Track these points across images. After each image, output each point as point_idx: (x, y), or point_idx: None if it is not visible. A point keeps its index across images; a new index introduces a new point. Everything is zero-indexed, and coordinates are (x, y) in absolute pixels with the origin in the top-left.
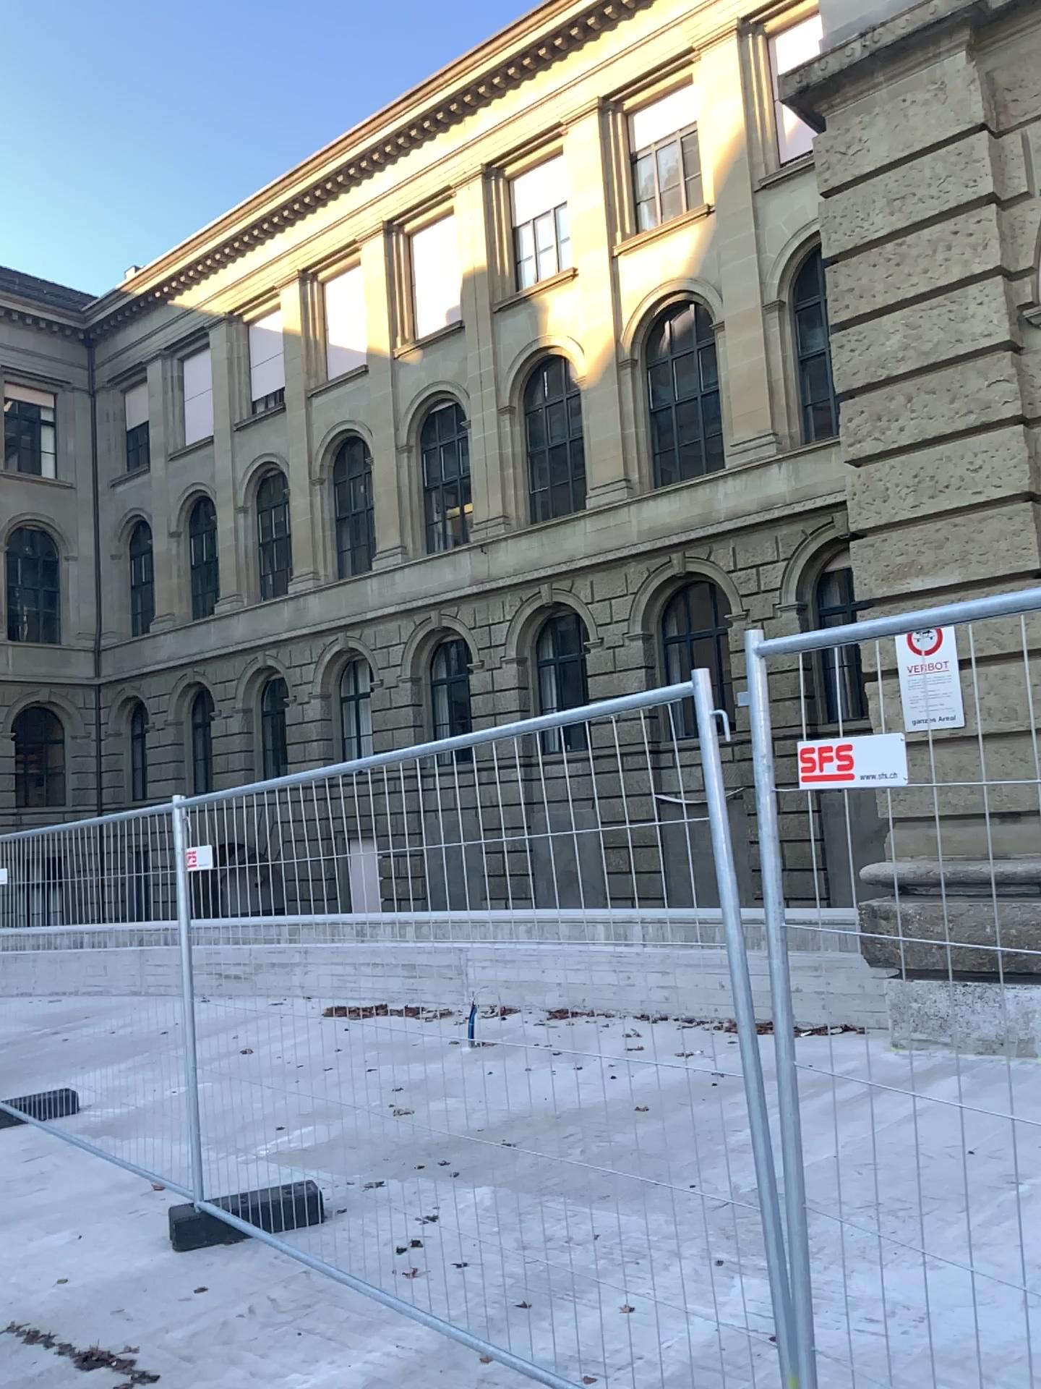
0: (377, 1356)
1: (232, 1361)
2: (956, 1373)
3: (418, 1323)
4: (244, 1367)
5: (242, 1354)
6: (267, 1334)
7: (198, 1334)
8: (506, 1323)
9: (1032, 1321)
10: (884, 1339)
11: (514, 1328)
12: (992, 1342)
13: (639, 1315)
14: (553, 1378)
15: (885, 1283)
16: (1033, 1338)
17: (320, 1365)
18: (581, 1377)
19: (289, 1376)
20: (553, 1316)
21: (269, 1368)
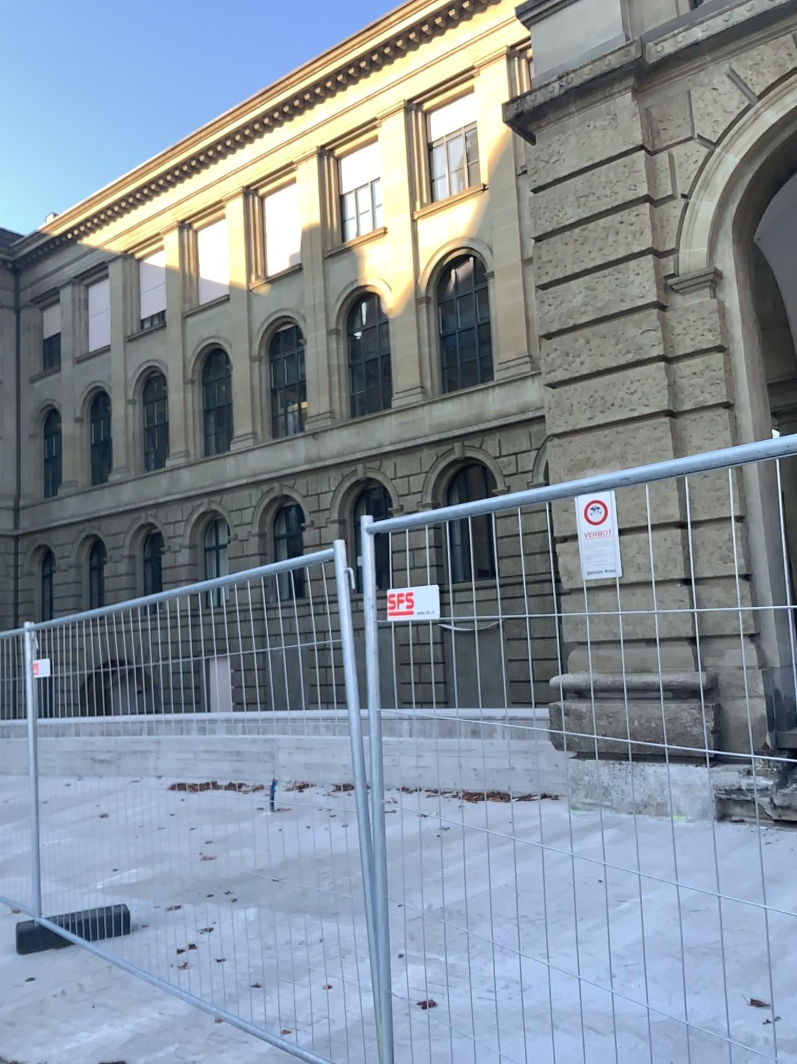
0: (141, 1022)
1: (38, 1028)
2: (533, 1025)
3: (176, 1000)
4: (45, 1031)
5: (46, 1023)
6: (67, 1009)
7: (17, 1010)
8: (238, 1000)
9: (598, 992)
10: (493, 1005)
11: (243, 1002)
12: (565, 1006)
13: (332, 993)
14: (261, 1034)
15: (506, 968)
16: (595, 1002)
17: (100, 1029)
18: (281, 1034)
19: (75, 1037)
20: (273, 994)
21: (63, 1031)
